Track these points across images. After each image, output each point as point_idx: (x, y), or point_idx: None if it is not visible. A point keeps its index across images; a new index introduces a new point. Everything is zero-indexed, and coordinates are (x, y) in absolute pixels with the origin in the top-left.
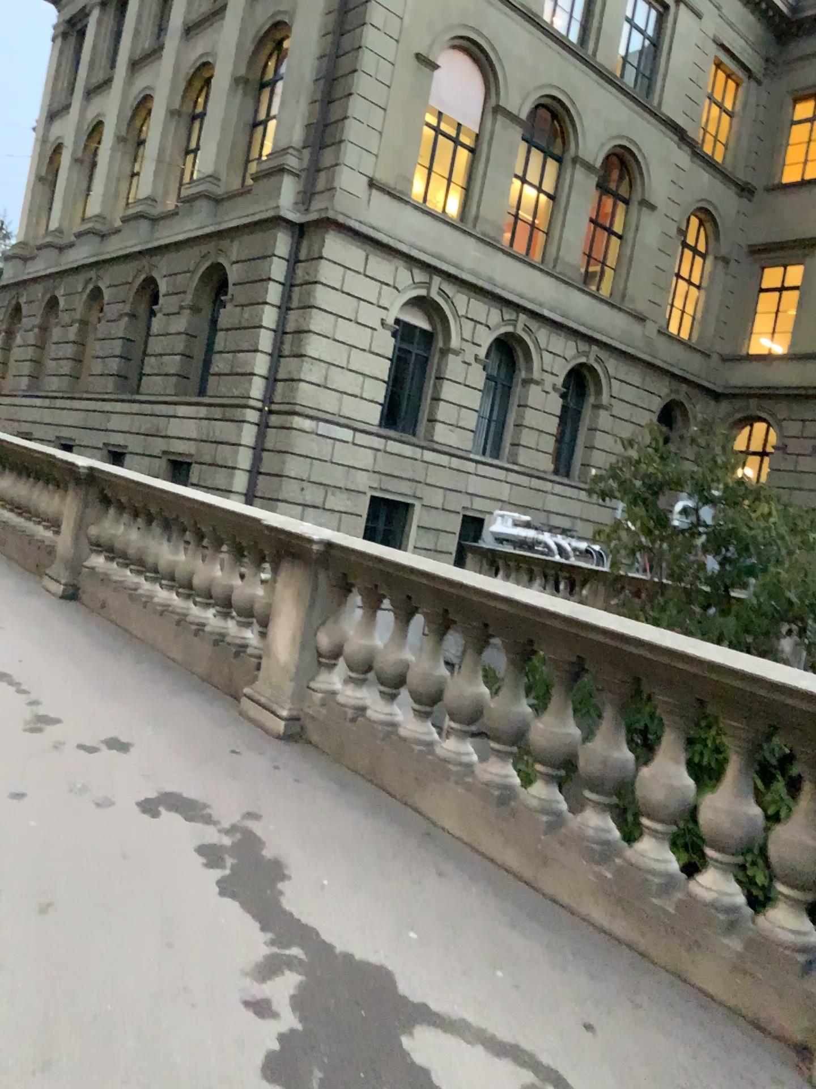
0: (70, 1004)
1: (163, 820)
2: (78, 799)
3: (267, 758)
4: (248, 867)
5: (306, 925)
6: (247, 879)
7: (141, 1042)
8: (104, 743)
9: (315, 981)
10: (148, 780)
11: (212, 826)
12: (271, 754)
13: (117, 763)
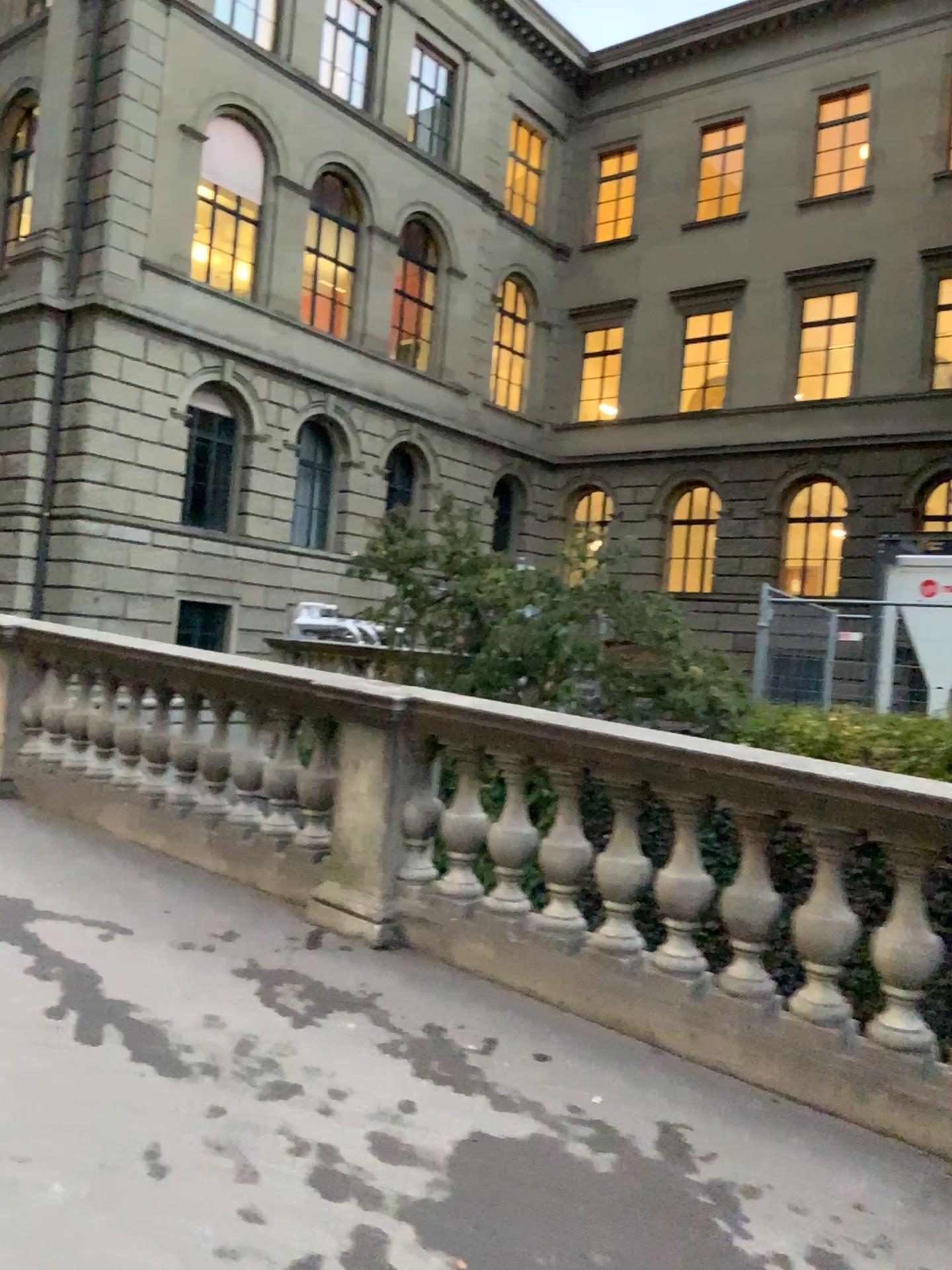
0: None
1: None
2: None
3: None
4: None
5: None
6: None
7: None
8: None
9: None
10: None
11: None
12: None
13: None
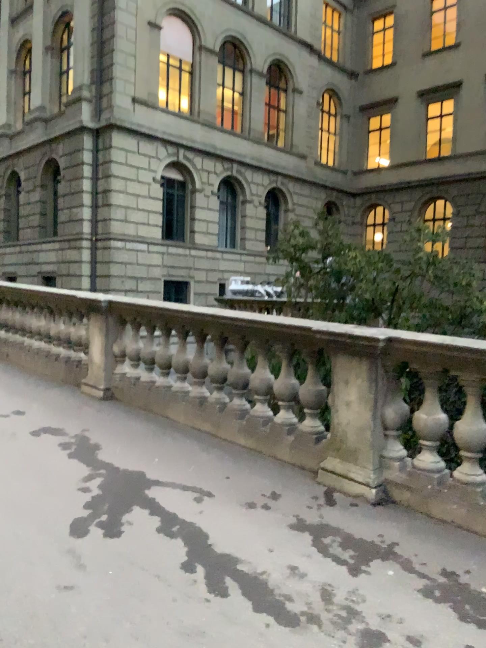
0: (1, 502)
1: (43, 437)
2: (0, 435)
3: (96, 407)
4: (83, 448)
5: (110, 464)
6: (83, 453)
7: (33, 509)
8: (12, 412)
9: (112, 481)
10: (35, 424)
11: (66, 436)
12: (98, 406)
13: (19, 419)
